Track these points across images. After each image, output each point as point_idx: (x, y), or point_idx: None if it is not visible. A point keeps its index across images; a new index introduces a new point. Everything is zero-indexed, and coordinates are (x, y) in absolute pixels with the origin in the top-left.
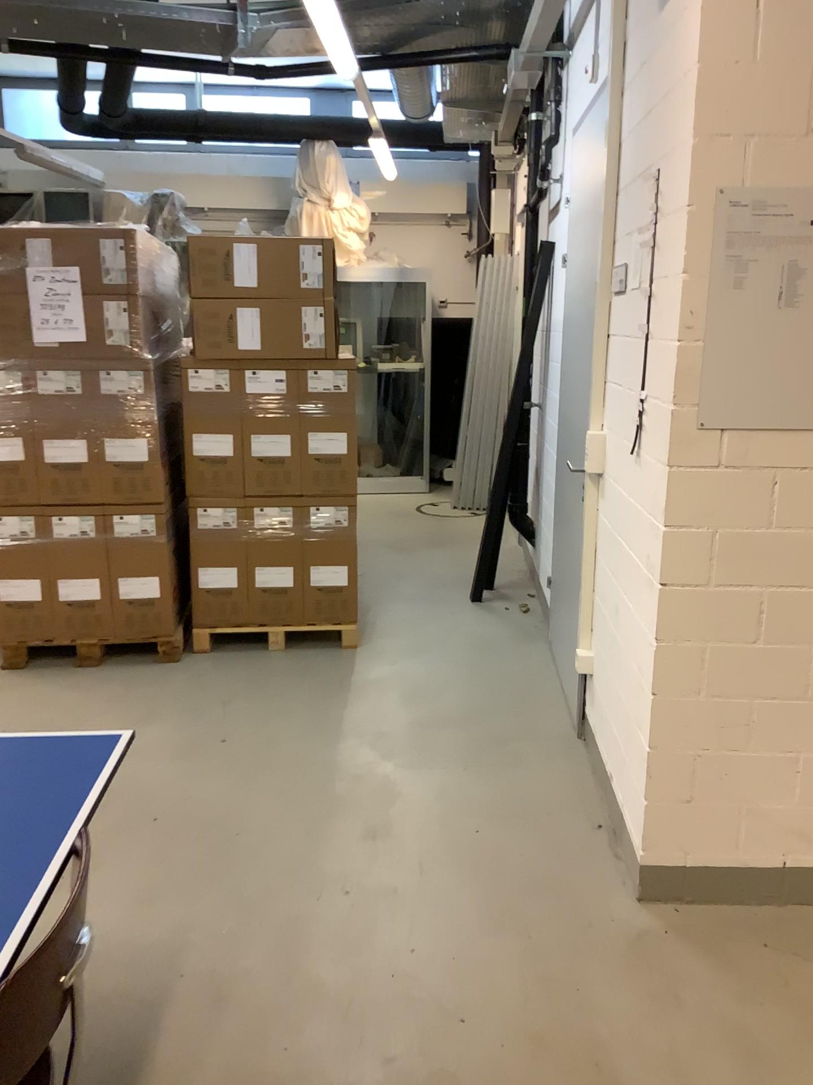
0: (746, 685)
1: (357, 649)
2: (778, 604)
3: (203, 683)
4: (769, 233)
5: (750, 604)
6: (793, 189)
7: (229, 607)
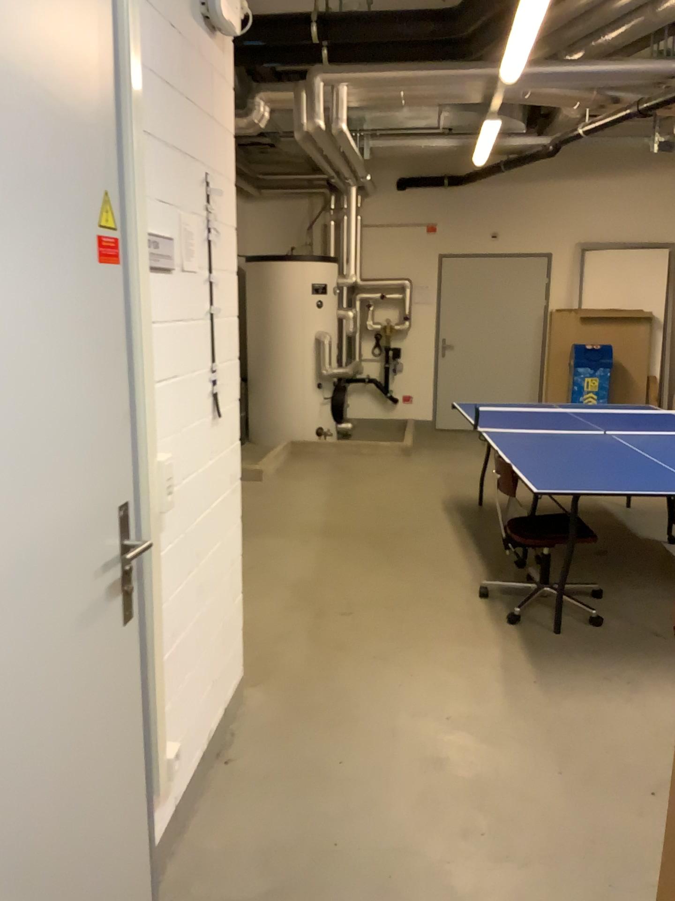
0: None
1: None
2: None
3: None
4: None
5: None
6: None
7: None
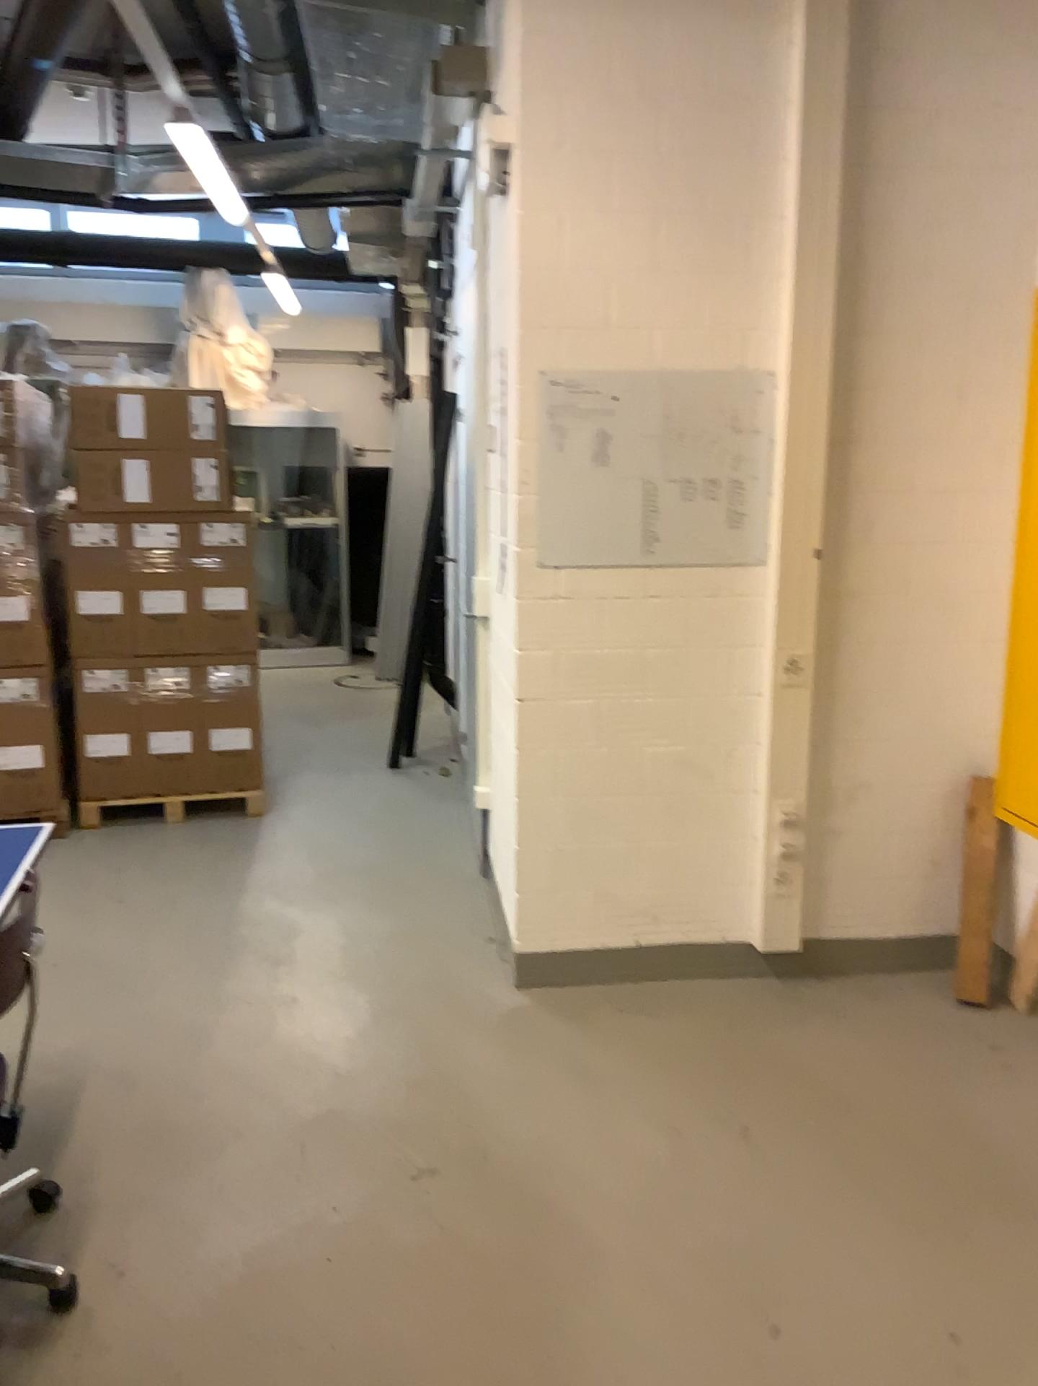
0: (594, 785)
1: (262, 816)
2: (613, 712)
3: (96, 854)
4: (582, 405)
5: (591, 714)
6: (598, 370)
7: (121, 775)
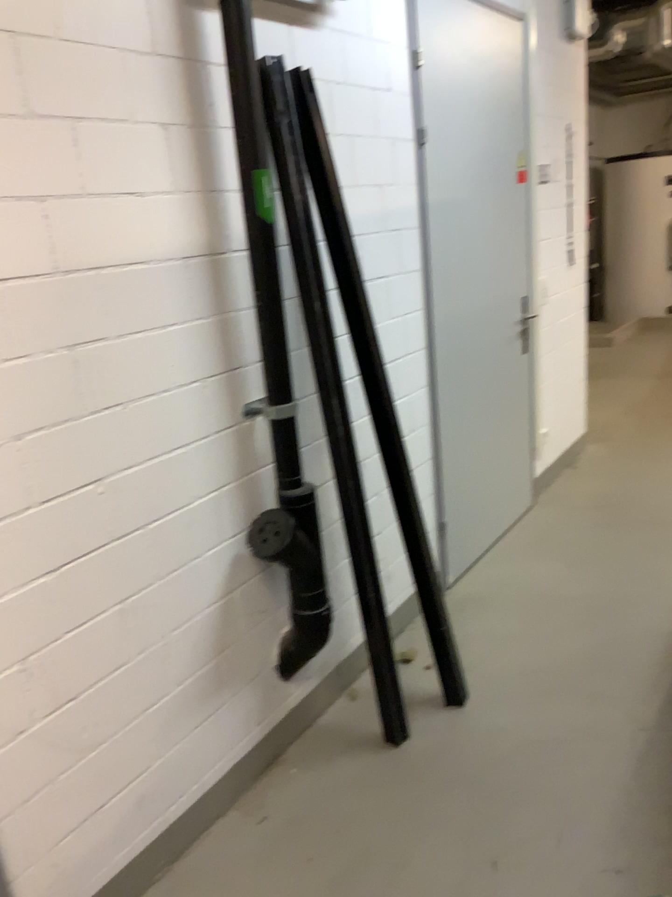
0: None
1: None
2: None
3: None
4: None
5: None
6: None
7: None
